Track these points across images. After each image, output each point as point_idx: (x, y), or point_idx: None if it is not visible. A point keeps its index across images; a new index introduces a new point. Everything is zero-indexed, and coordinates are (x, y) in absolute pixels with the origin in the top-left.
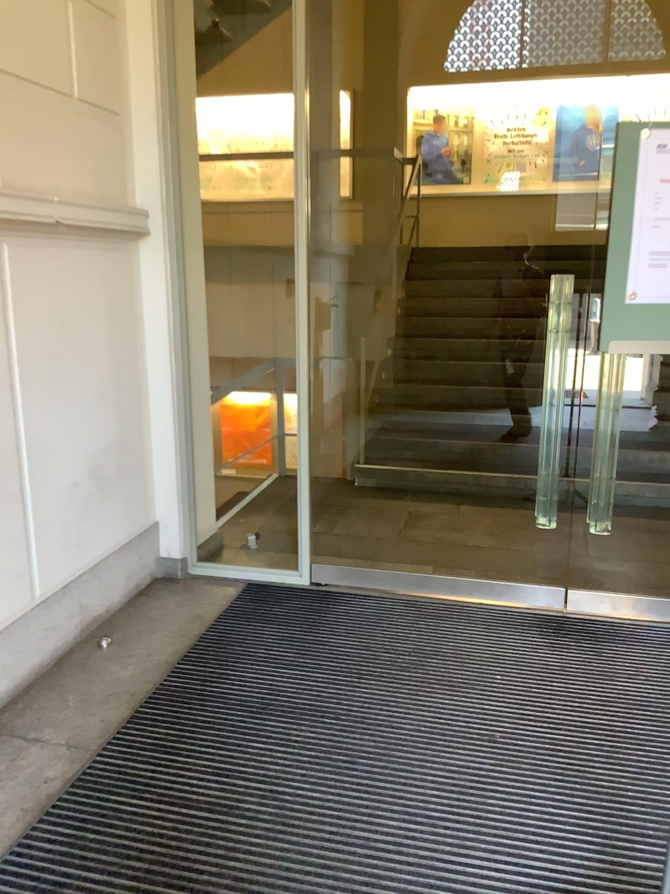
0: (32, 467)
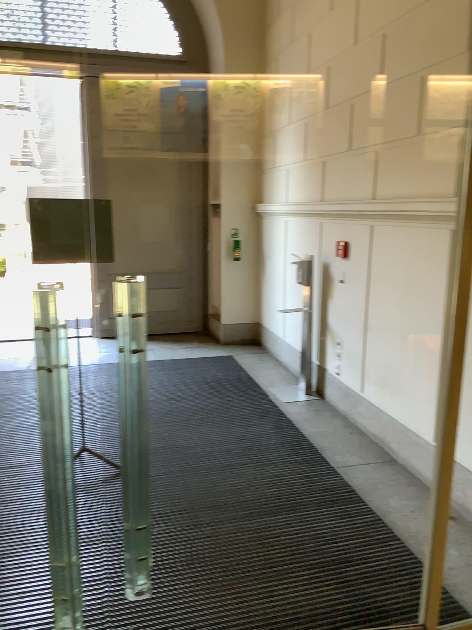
0: (436, 360)
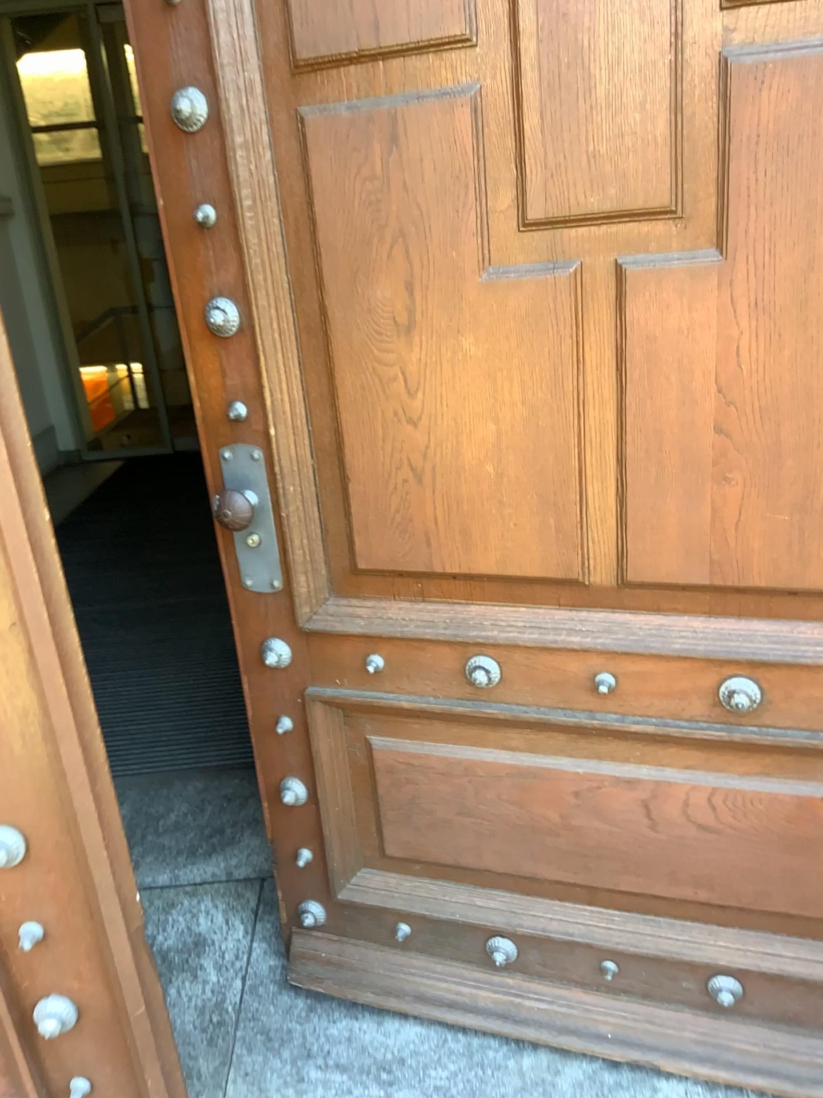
0: None
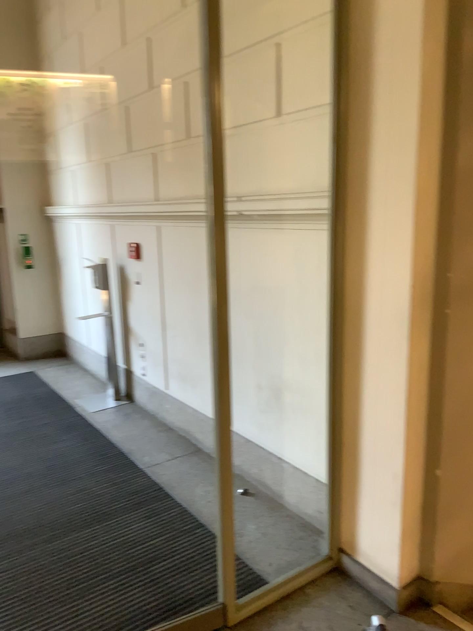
0: None
